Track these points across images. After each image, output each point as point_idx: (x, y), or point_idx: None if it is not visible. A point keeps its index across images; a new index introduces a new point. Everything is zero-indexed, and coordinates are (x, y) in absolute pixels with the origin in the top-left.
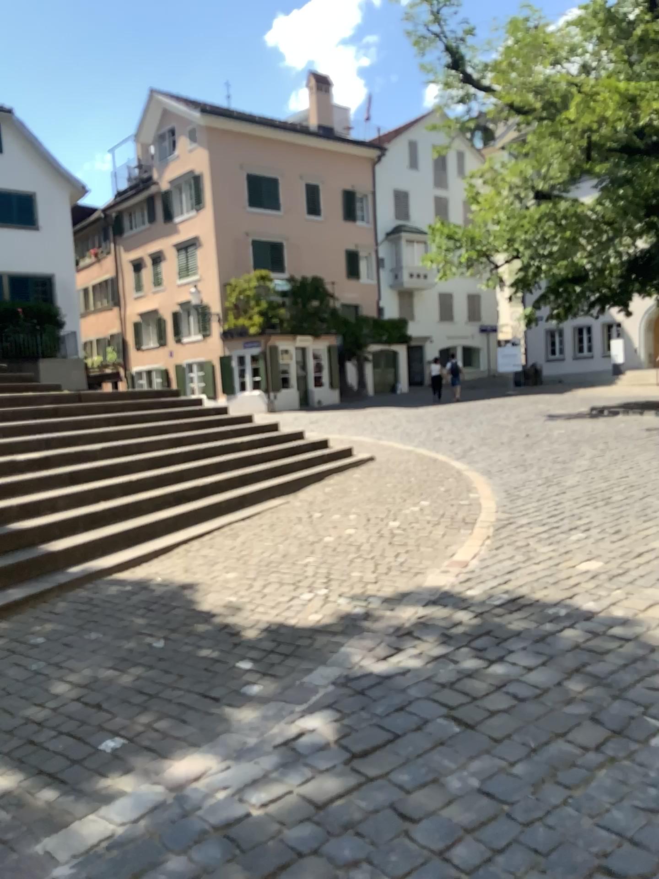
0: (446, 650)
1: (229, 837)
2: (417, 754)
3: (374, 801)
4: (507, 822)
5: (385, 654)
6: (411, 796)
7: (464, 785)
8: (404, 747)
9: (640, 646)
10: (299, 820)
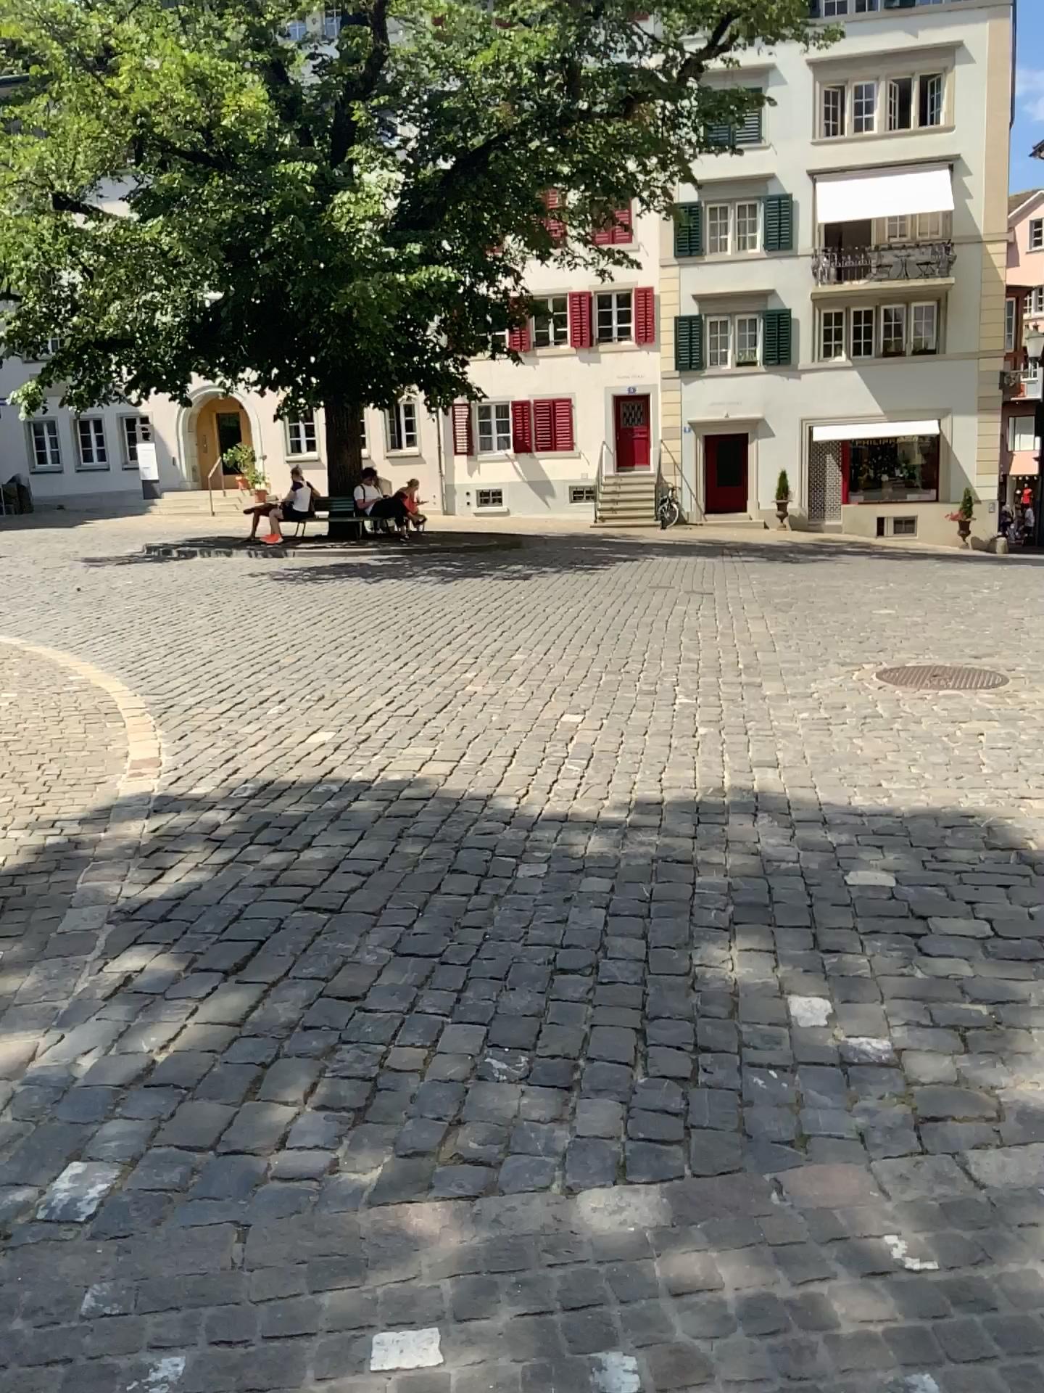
0: (229, 853)
1: (155, 1085)
2: (302, 950)
3: (299, 1000)
4: (450, 971)
5: (151, 874)
6: (333, 984)
7: (379, 958)
8: (280, 949)
9: (446, 803)
10: (226, 1043)
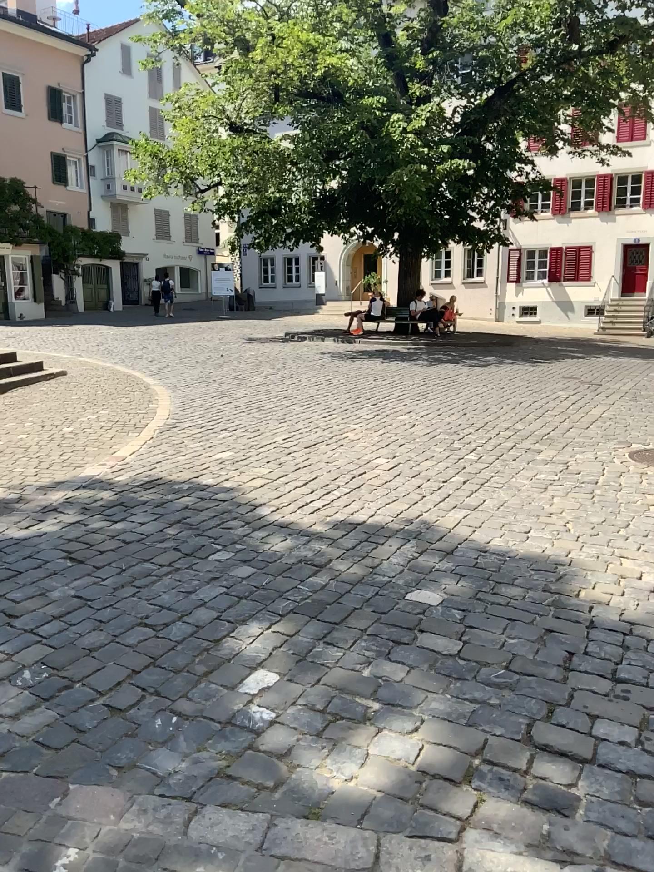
0: (80, 517)
1: None
2: (32, 581)
3: None
4: (86, 610)
5: (28, 523)
6: (19, 604)
7: (62, 594)
8: (24, 578)
9: (231, 504)
10: None
